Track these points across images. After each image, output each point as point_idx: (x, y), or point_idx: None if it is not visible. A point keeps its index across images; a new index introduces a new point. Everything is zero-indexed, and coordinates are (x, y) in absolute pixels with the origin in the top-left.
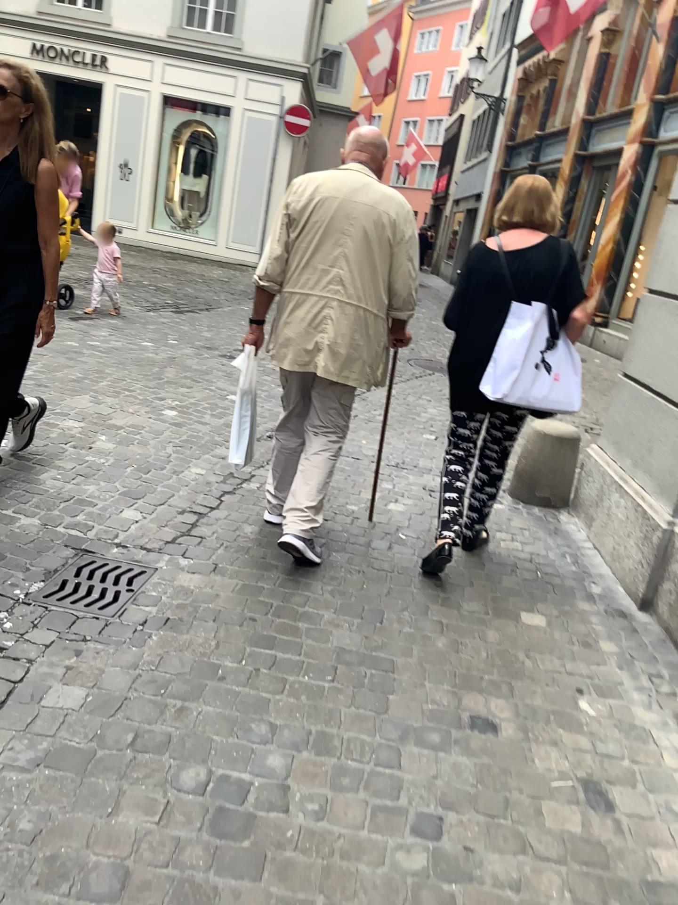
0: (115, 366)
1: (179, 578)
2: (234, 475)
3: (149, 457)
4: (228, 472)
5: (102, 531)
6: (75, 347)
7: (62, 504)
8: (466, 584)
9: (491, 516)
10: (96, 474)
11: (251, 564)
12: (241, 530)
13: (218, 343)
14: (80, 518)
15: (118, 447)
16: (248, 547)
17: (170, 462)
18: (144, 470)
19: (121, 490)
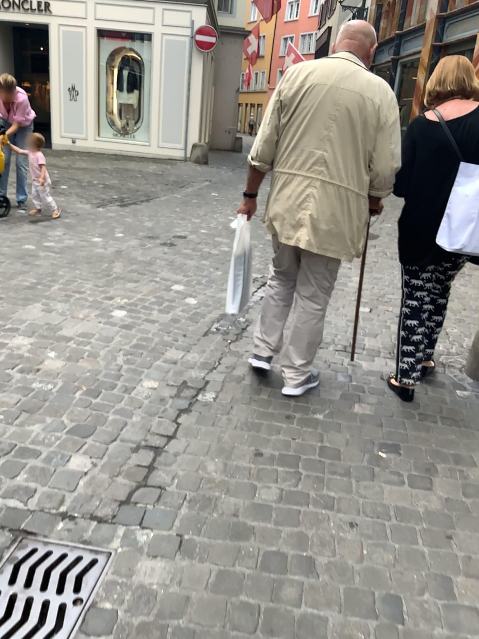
0: (67, 268)
1: (140, 568)
2: (189, 386)
3: (99, 375)
4: (182, 383)
5: (46, 497)
6: (30, 252)
7: (0, 461)
8: (477, 526)
9: (459, 408)
10: (42, 408)
11: (223, 527)
12: (205, 470)
13: (158, 233)
14: (20, 480)
15: (67, 366)
16: (215, 496)
17: (122, 377)
18: (95, 394)
19: (69, 427)
